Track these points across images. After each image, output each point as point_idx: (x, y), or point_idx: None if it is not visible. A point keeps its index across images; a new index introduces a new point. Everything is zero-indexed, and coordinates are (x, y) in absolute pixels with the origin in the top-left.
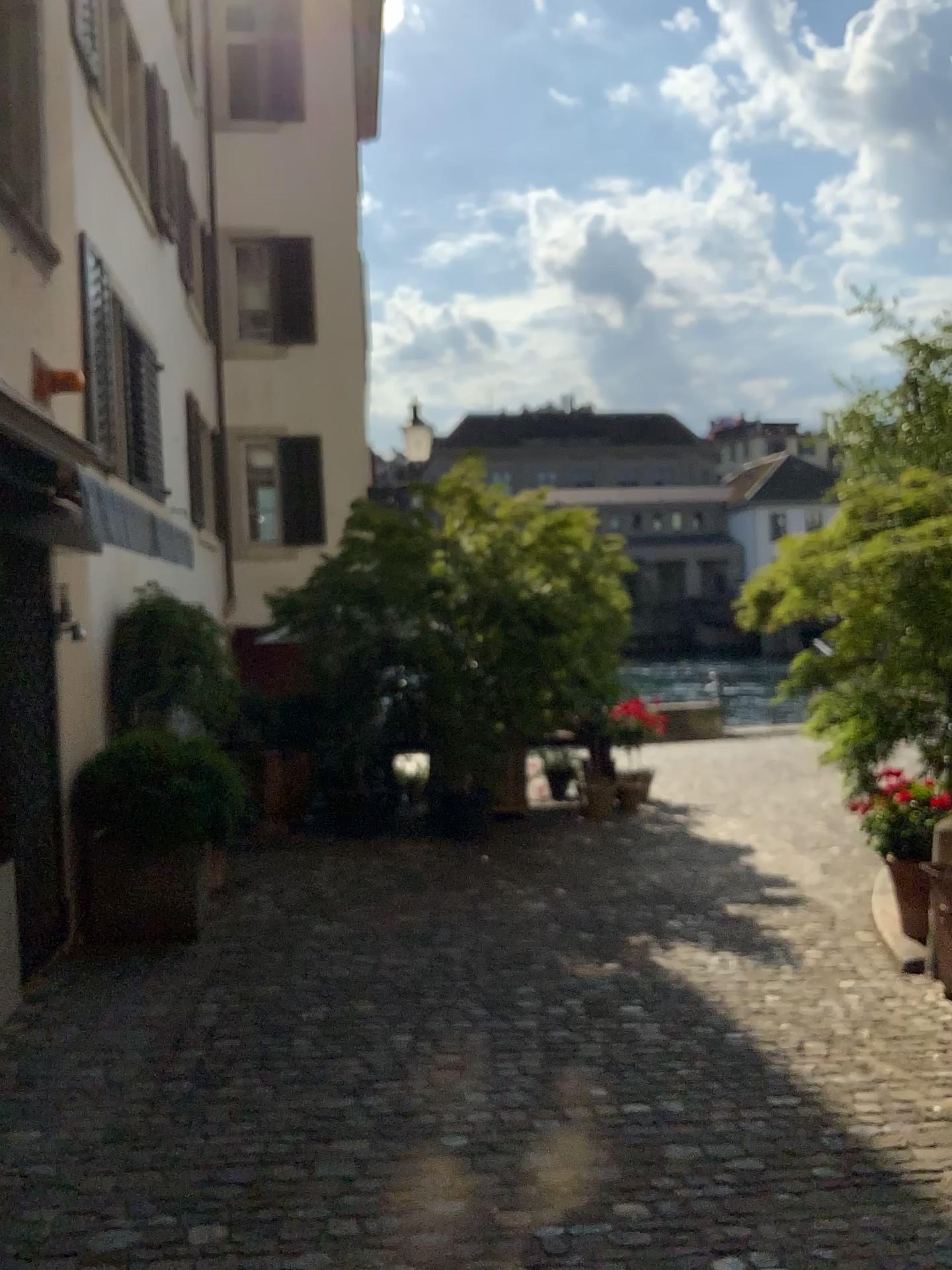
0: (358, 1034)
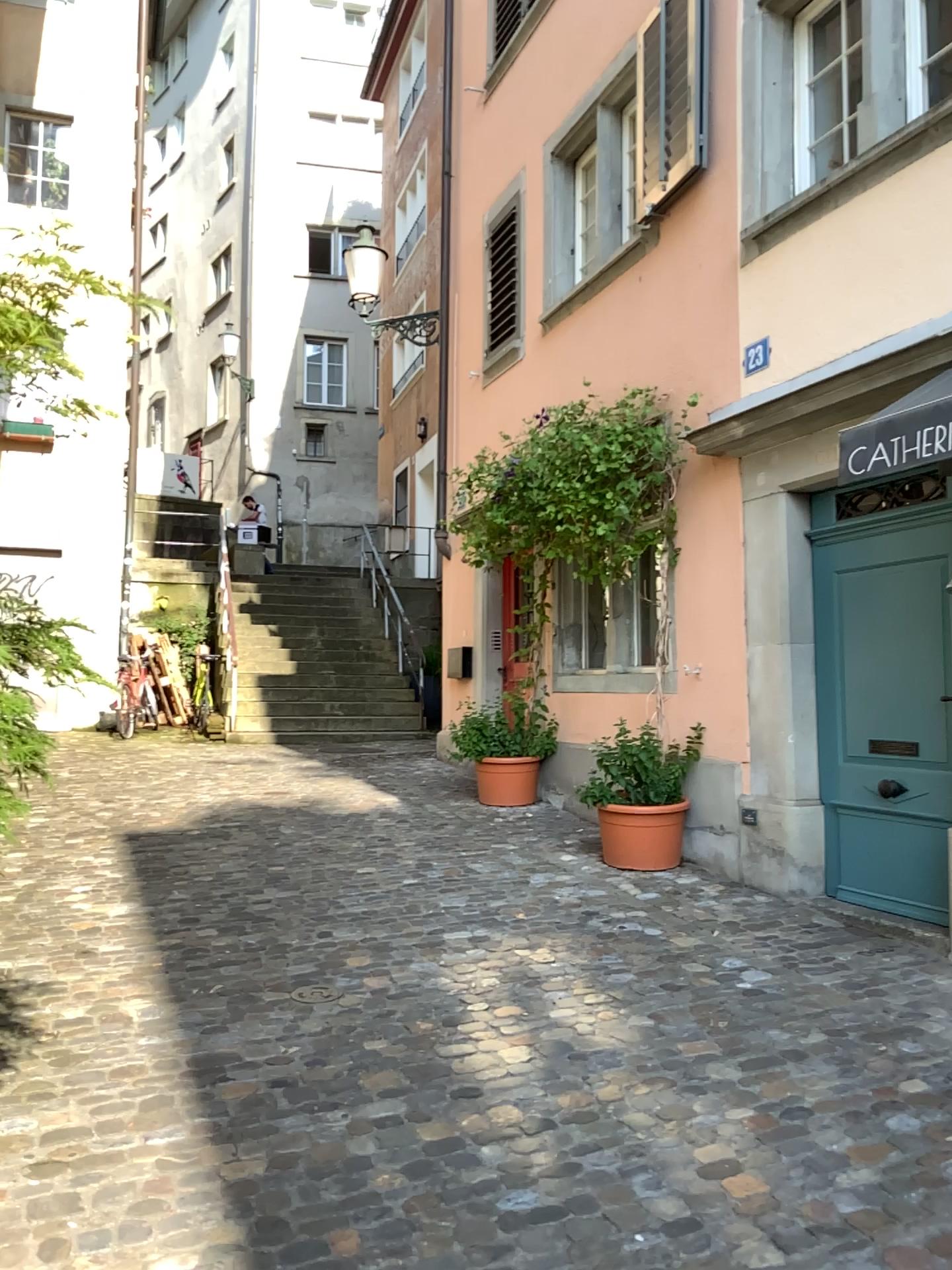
0: (947, 1213)
